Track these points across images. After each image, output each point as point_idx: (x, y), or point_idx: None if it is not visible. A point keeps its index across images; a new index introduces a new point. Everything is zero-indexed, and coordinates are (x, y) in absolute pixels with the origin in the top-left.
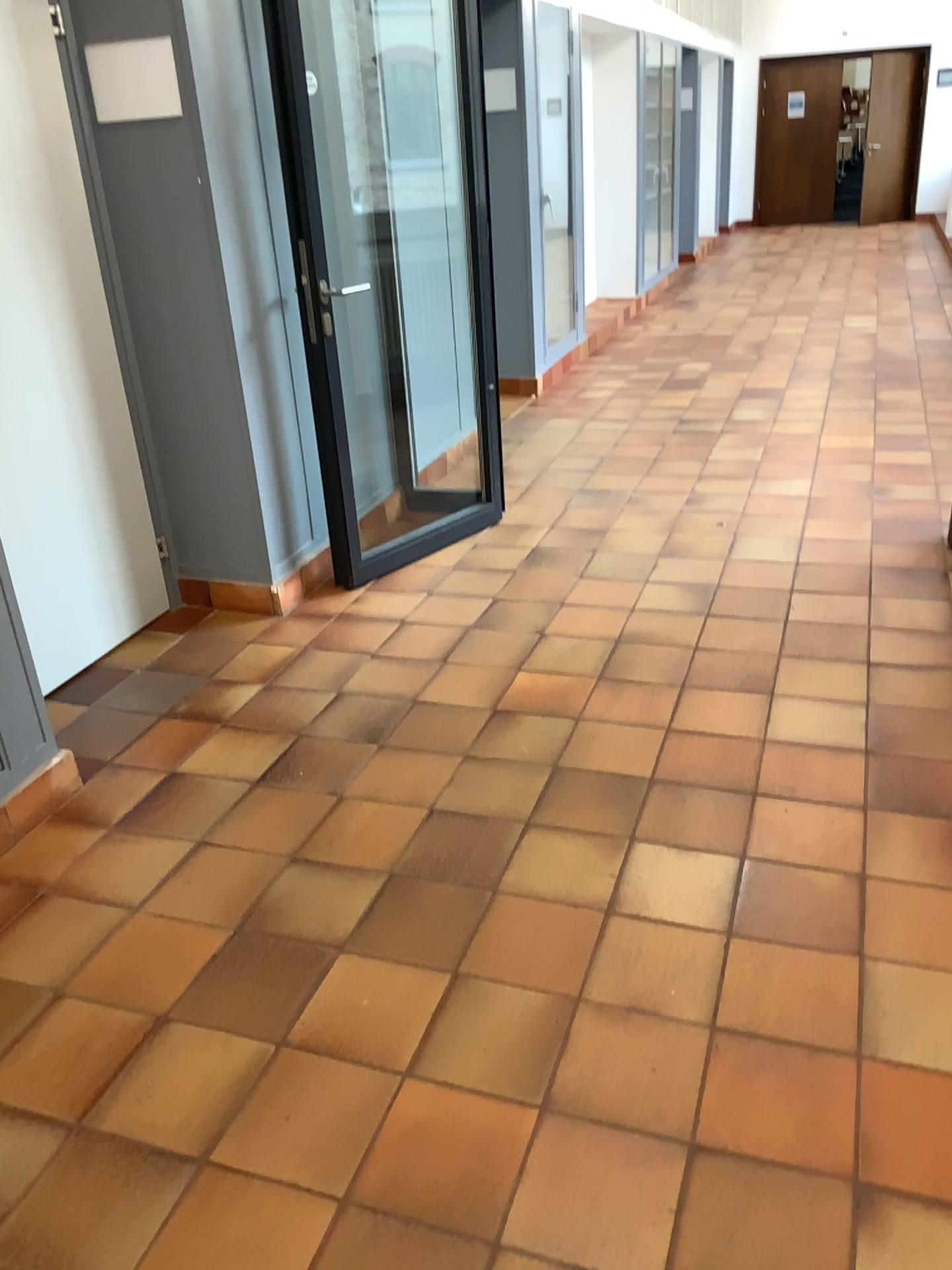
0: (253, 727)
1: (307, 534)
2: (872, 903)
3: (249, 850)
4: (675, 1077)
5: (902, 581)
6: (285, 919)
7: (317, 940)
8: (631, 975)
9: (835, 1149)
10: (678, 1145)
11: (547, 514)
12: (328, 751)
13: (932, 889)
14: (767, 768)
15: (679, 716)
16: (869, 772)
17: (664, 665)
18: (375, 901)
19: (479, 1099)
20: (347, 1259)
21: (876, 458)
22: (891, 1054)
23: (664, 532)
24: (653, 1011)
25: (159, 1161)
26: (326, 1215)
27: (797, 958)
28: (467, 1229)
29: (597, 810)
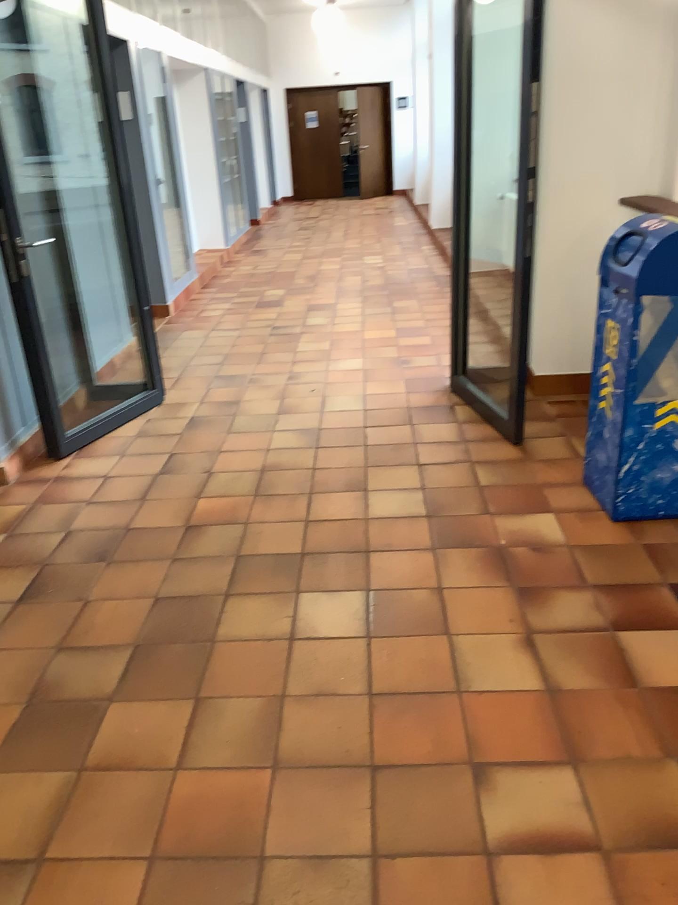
0: (6, 564)
1: (23, 423)
2: (450, 603)
3: (24, 648)
4: (355, 728)
5: (430, 413)
6: (64, 687)
7: (92, 697)
8: (314, 674)
9: (457, 746)
10: (365, 767)
11: (193, 395)
12: (69, 571)
13: (482, 589)
14: (372, 536)
15: (311, 512)
16: (433, 528)
17: (294, 482)
18: (129, 663)
19: (231, 771)
20: (163, 892)
21: (400, 341)
22: (478, 686)
23: (276, 399)
24: (332, 693)
25: (7, 868)
26: (141, 869)
27: (413, 643)
28: (242, 851)
29: (270, 579)
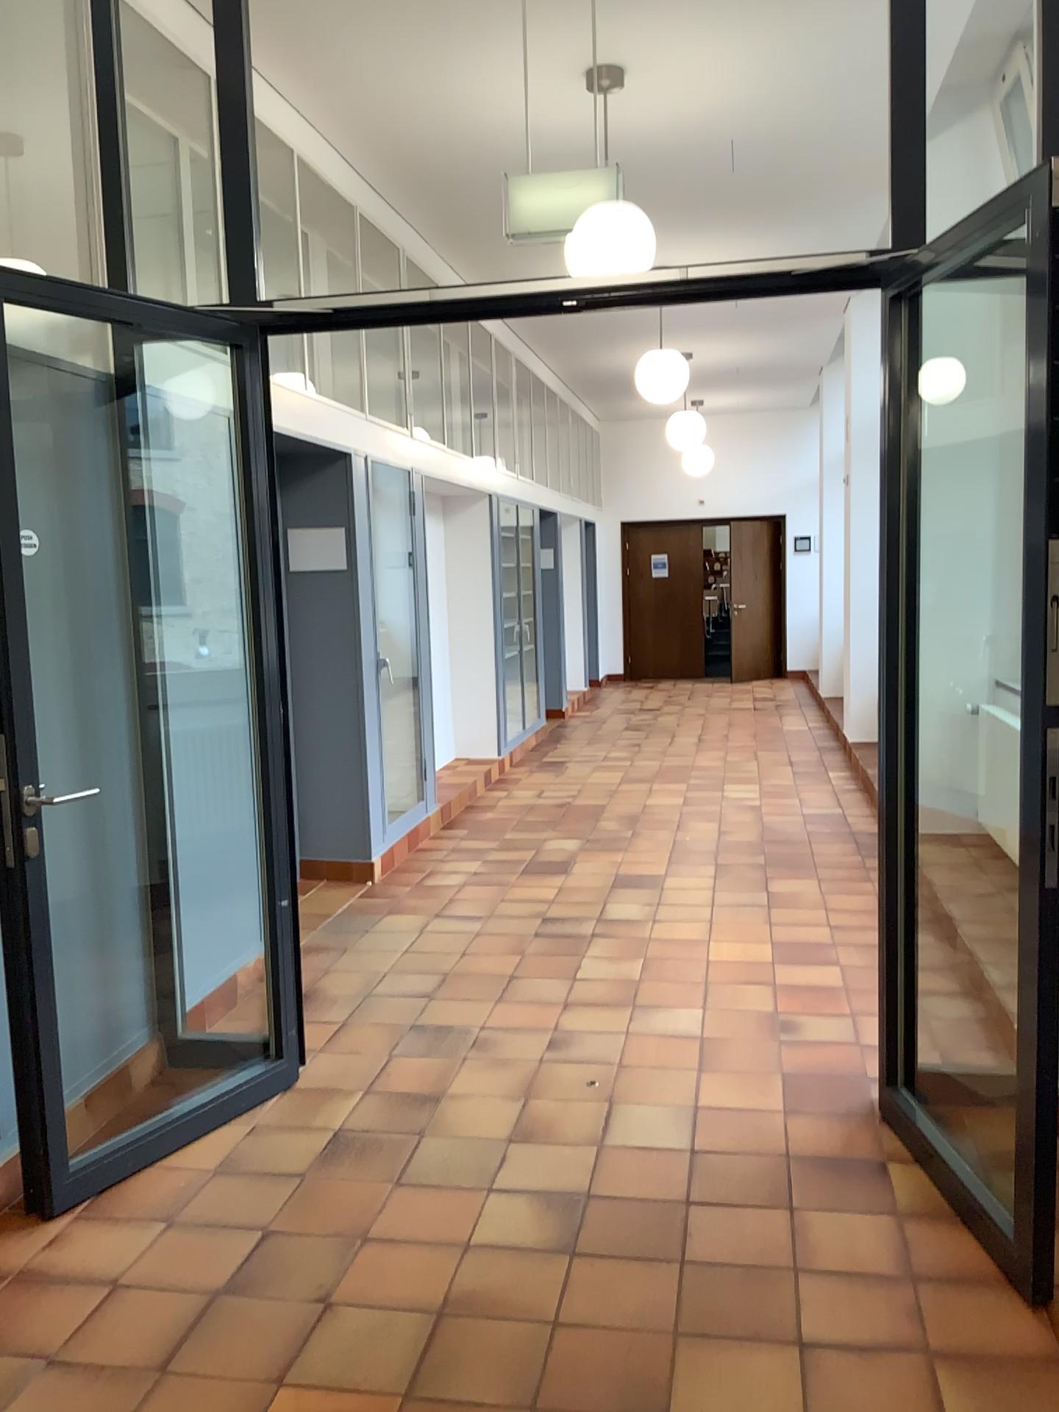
0: None
1: None
2: None
3: None
4: None
5: (831, 1179)
6: None
7: None
8: None
9: None
10: None
11: (362, 1069)
12: None
13: None
14: None
15: None
16: None
17: (506, 1361)
18: None
19: None
20: None
21: (779, 975)
22: None
23: (516, 1099)
24: None
25: None
26: None
27: None
28: None
29: None
